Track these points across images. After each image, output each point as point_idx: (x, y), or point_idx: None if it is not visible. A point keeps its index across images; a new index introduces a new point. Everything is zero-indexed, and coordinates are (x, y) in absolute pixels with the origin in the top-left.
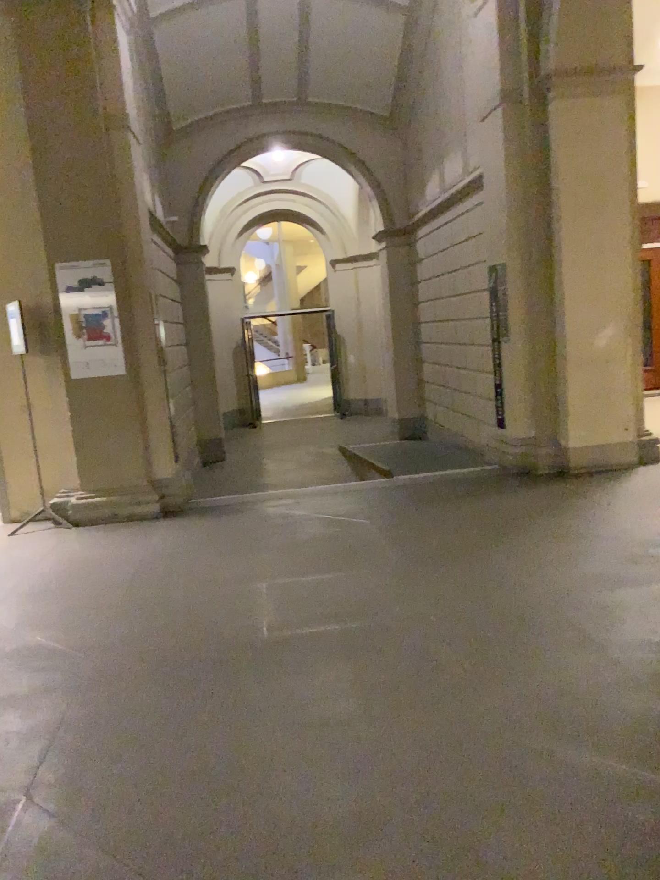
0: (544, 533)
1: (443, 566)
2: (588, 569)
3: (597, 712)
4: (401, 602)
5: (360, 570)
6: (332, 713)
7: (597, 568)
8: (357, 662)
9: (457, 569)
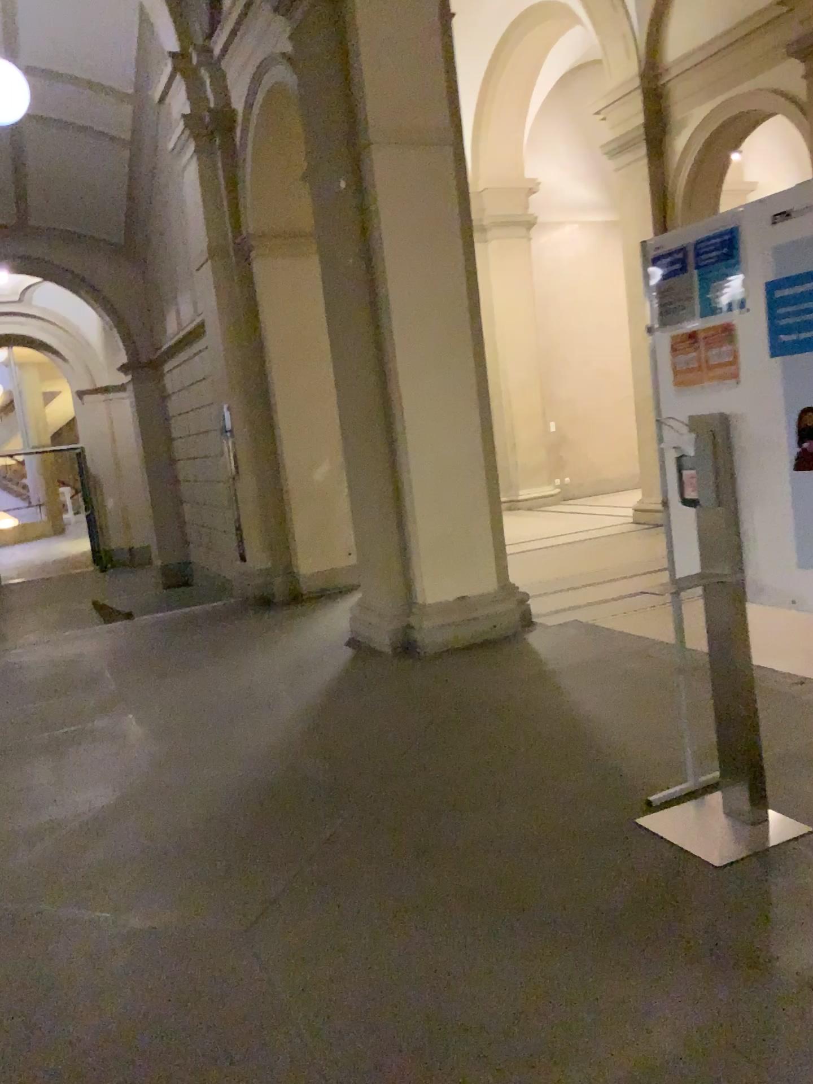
0: (251, 646)
1: (153, 680)
2: (274, 666)
3: (231, 746)
4: (106, 708)
5: (76, 693)
6: (26, 782)
7: (281, 664)
8: (56, 751)
9: (165, 680)
